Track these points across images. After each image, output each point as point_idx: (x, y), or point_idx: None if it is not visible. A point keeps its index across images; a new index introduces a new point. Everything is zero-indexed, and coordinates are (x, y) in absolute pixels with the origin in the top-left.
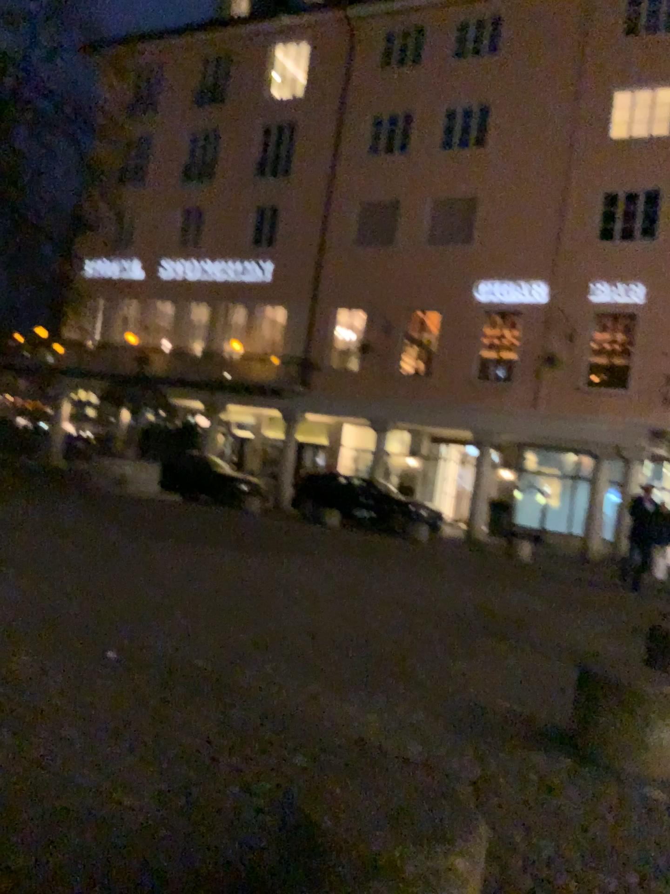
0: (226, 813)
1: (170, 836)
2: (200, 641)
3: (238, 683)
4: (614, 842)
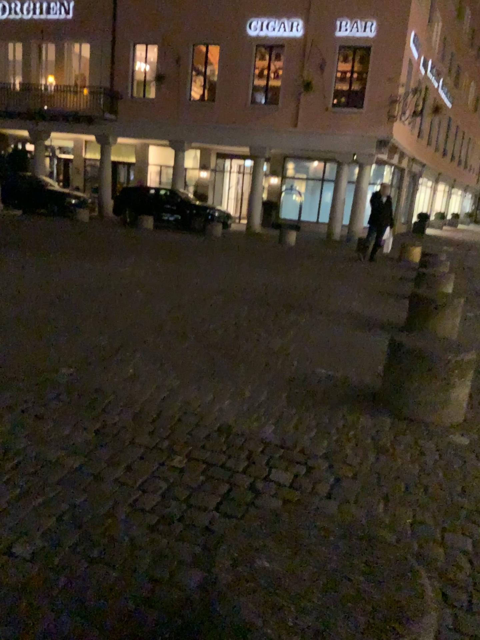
0: (111, 530)
1: (59, 571)
2: (60, 346)
3: (100, 384)
4: (434, 492)
